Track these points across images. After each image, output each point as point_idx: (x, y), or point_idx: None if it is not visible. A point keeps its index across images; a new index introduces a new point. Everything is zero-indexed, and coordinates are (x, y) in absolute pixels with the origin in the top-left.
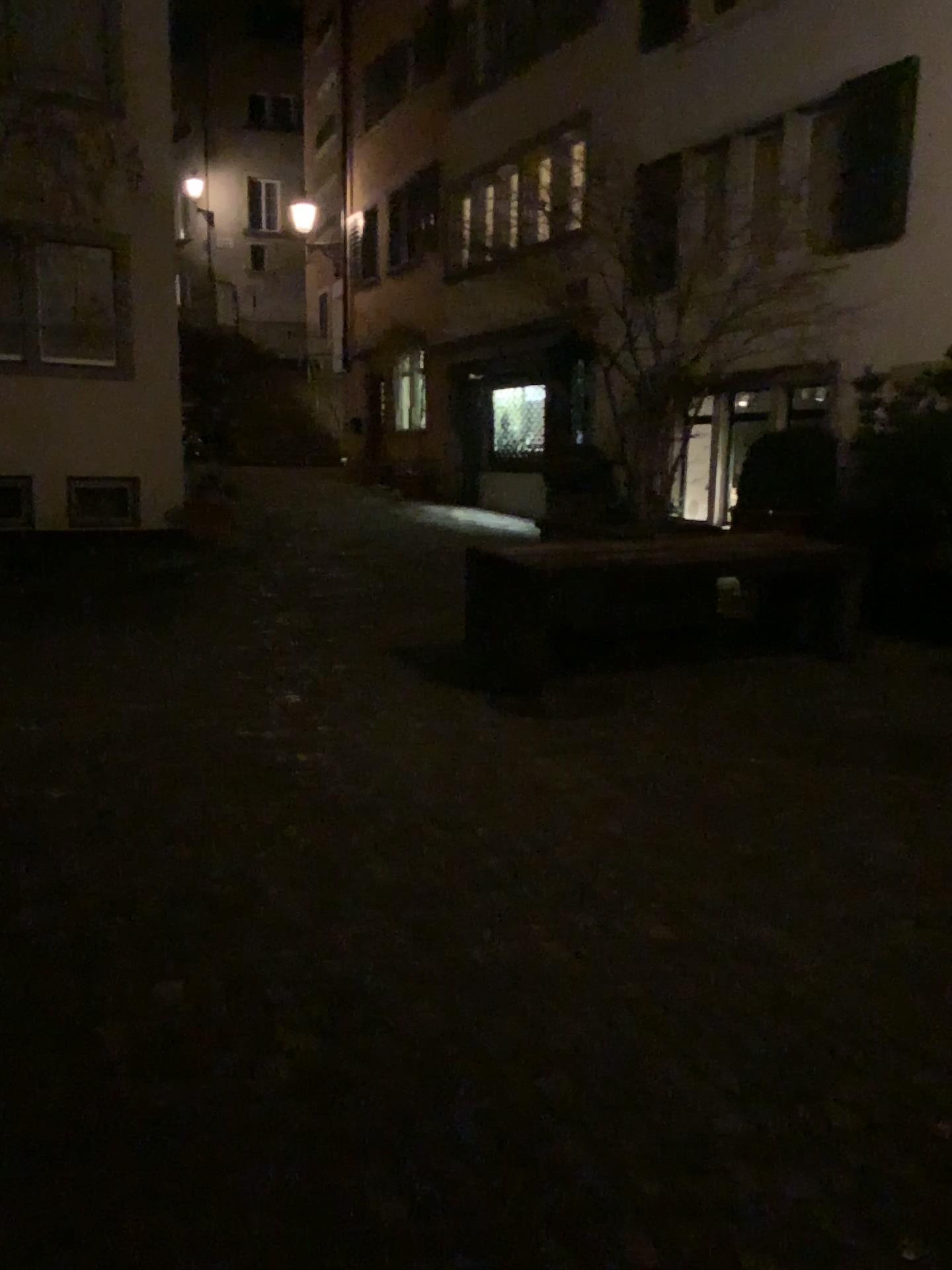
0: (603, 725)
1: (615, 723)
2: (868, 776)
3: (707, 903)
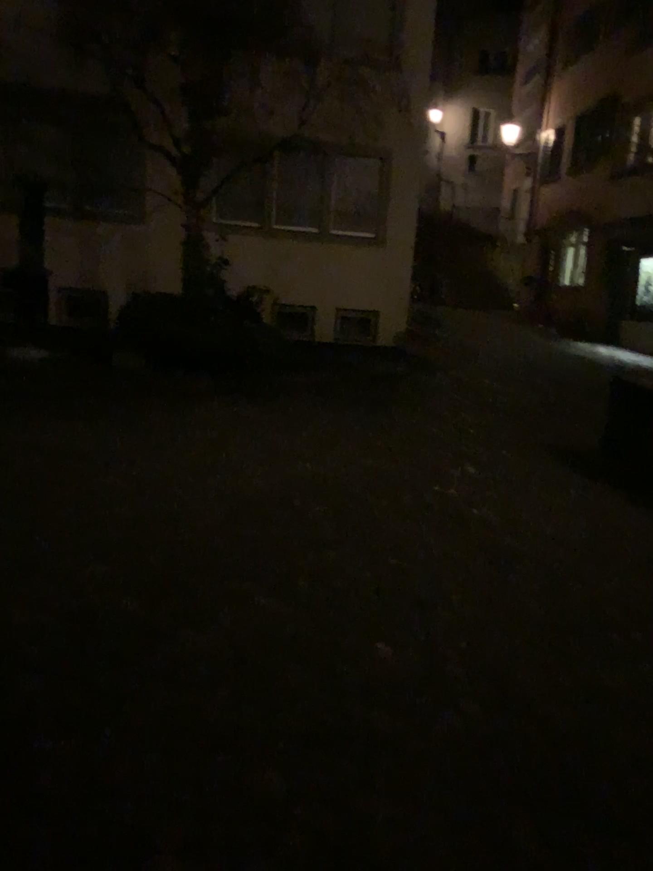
0: None
1: None
2: None
3: None
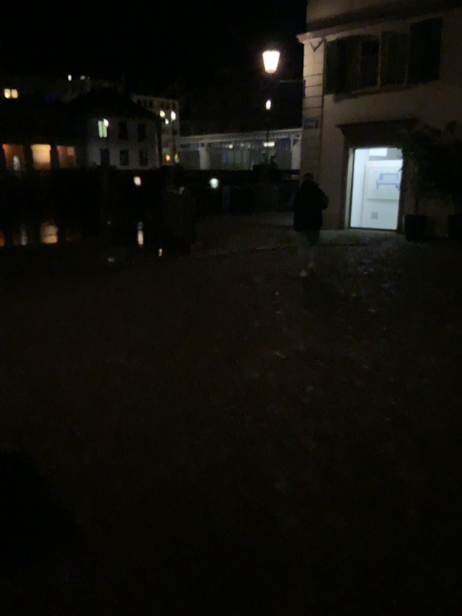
0: None
1: None
2: None
3: None
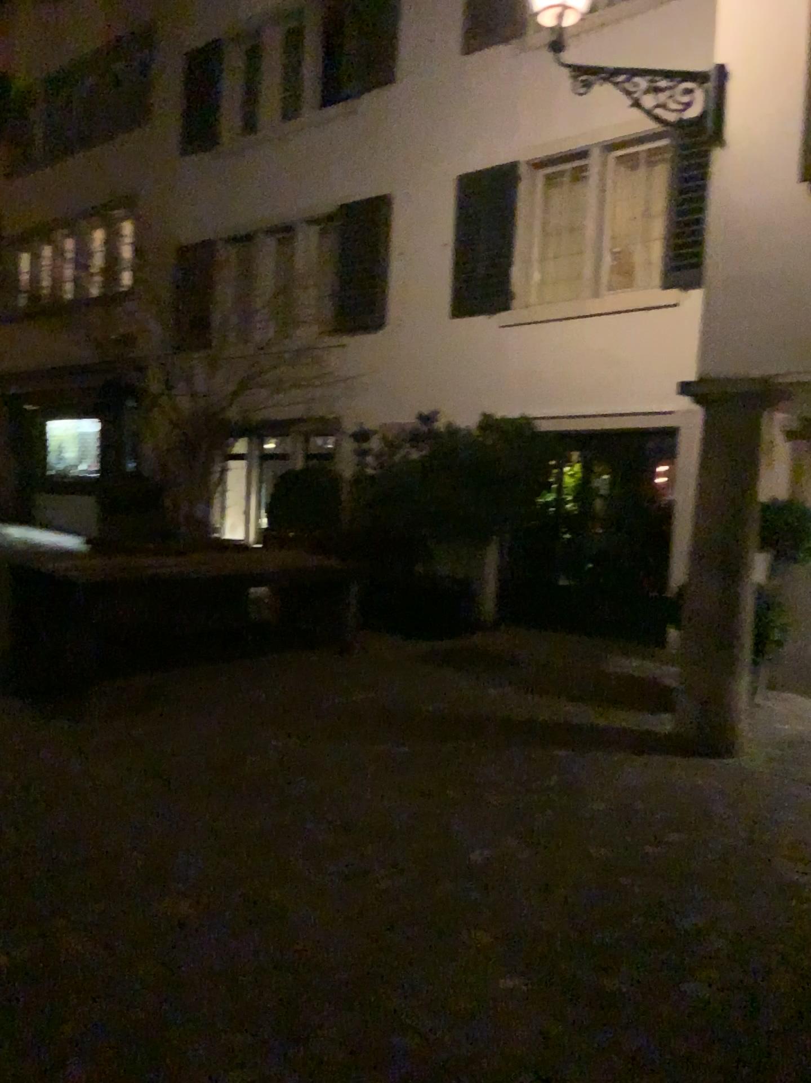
0: (141, 720)
1: (152, 717)
2: (361, 747)
3: (226, 869)
